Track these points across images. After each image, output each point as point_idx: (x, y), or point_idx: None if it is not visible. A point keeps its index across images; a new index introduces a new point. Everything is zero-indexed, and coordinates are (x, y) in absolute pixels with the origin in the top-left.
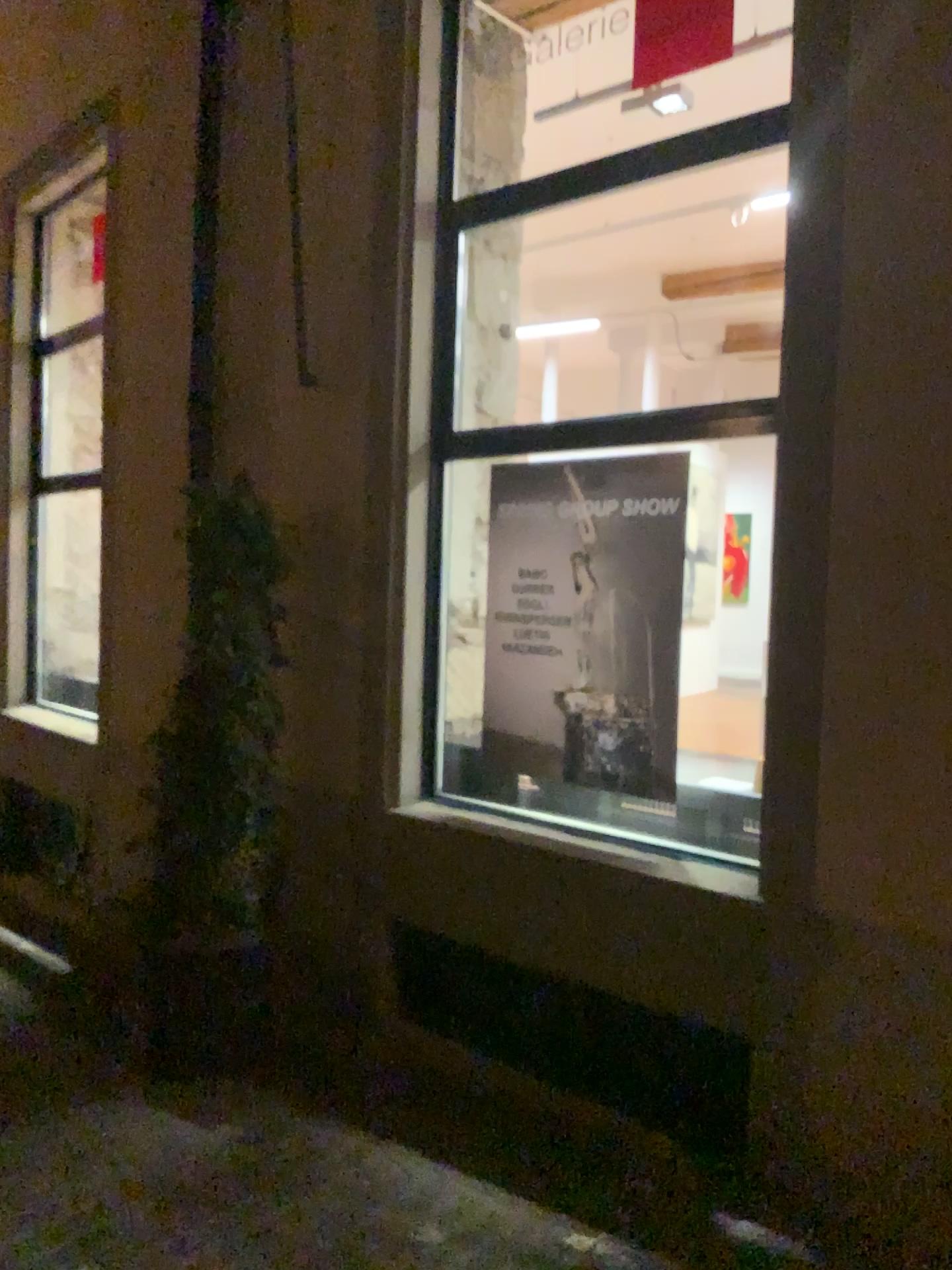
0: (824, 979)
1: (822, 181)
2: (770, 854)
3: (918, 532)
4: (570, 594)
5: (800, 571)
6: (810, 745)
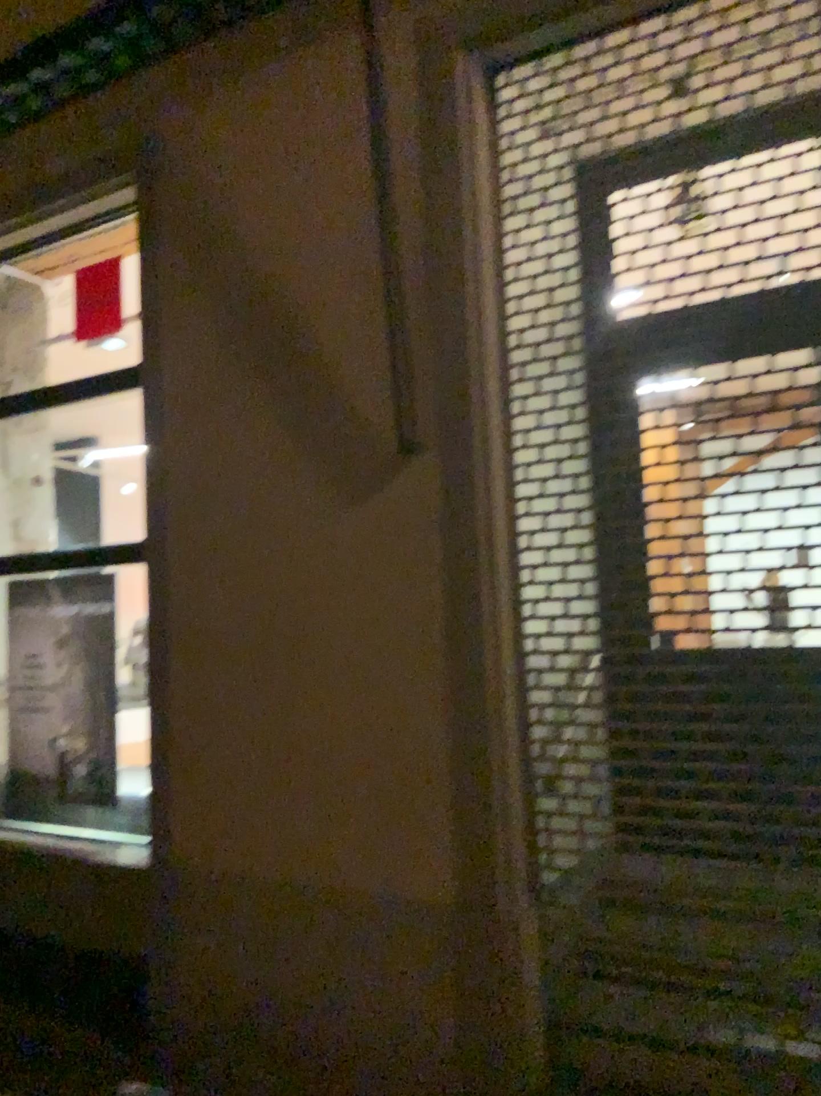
0: (181, 913)
1: (153, 415)
2: (150, 835)
3: (211, 625)
4: (55, 669)
5: (156, 651)
6: (166, 761)
